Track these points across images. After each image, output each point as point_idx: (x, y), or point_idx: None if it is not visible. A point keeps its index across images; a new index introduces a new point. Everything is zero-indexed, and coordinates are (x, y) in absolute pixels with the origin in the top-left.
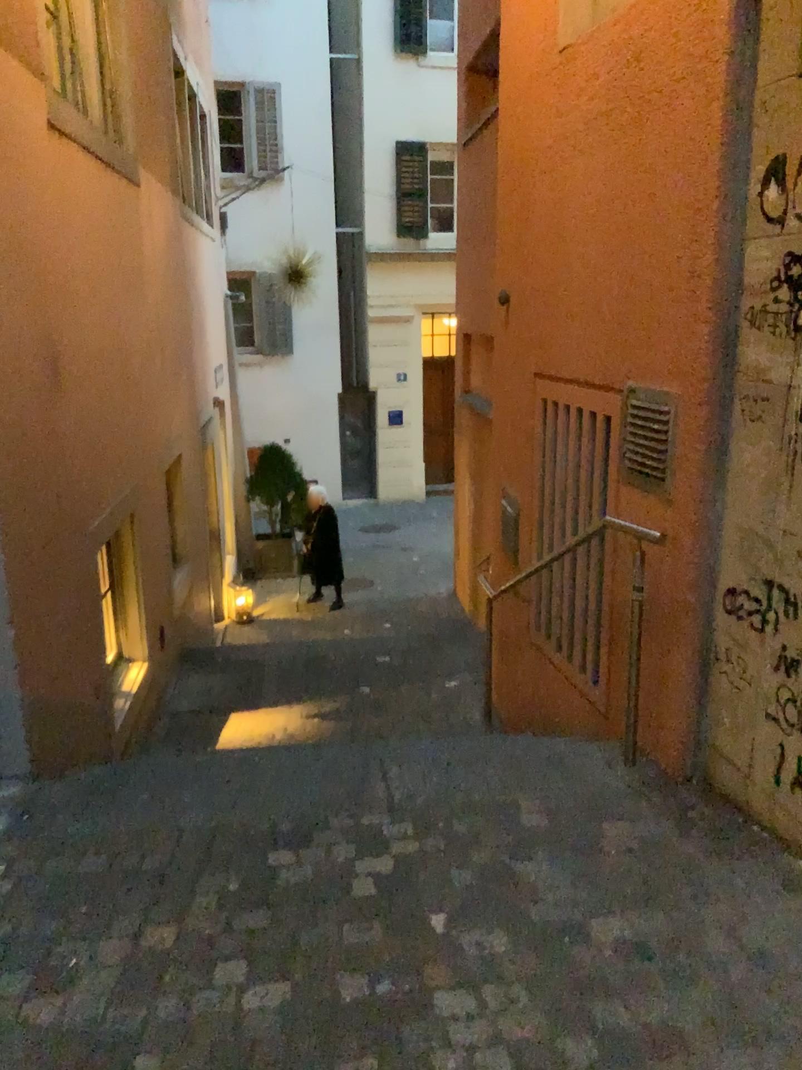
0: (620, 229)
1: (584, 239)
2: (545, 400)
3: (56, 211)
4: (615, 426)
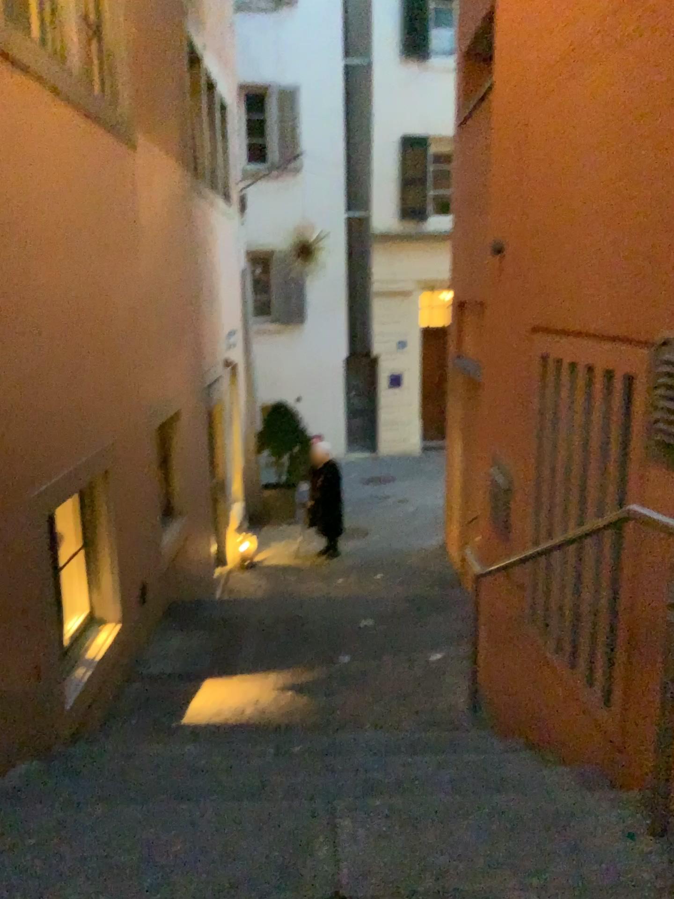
0: (646, 141)
1: (595, 165)
2: (542, 359)
3: (3, 148)
4: (635, 389)
